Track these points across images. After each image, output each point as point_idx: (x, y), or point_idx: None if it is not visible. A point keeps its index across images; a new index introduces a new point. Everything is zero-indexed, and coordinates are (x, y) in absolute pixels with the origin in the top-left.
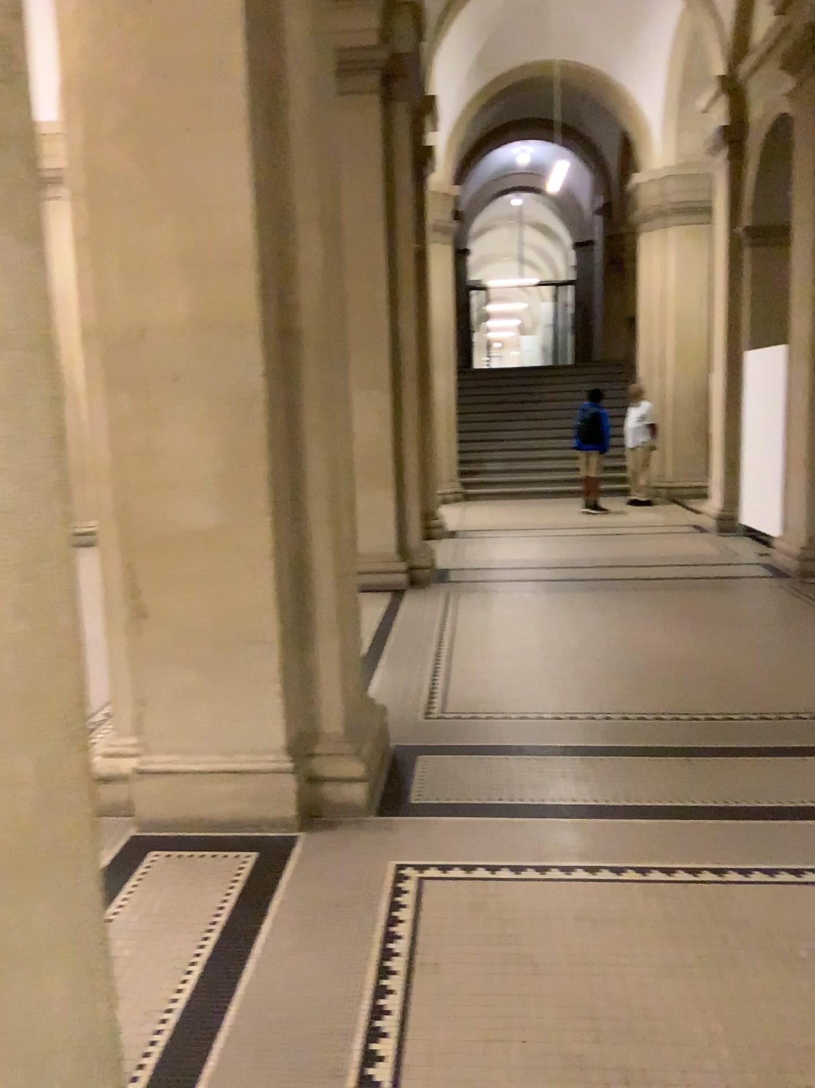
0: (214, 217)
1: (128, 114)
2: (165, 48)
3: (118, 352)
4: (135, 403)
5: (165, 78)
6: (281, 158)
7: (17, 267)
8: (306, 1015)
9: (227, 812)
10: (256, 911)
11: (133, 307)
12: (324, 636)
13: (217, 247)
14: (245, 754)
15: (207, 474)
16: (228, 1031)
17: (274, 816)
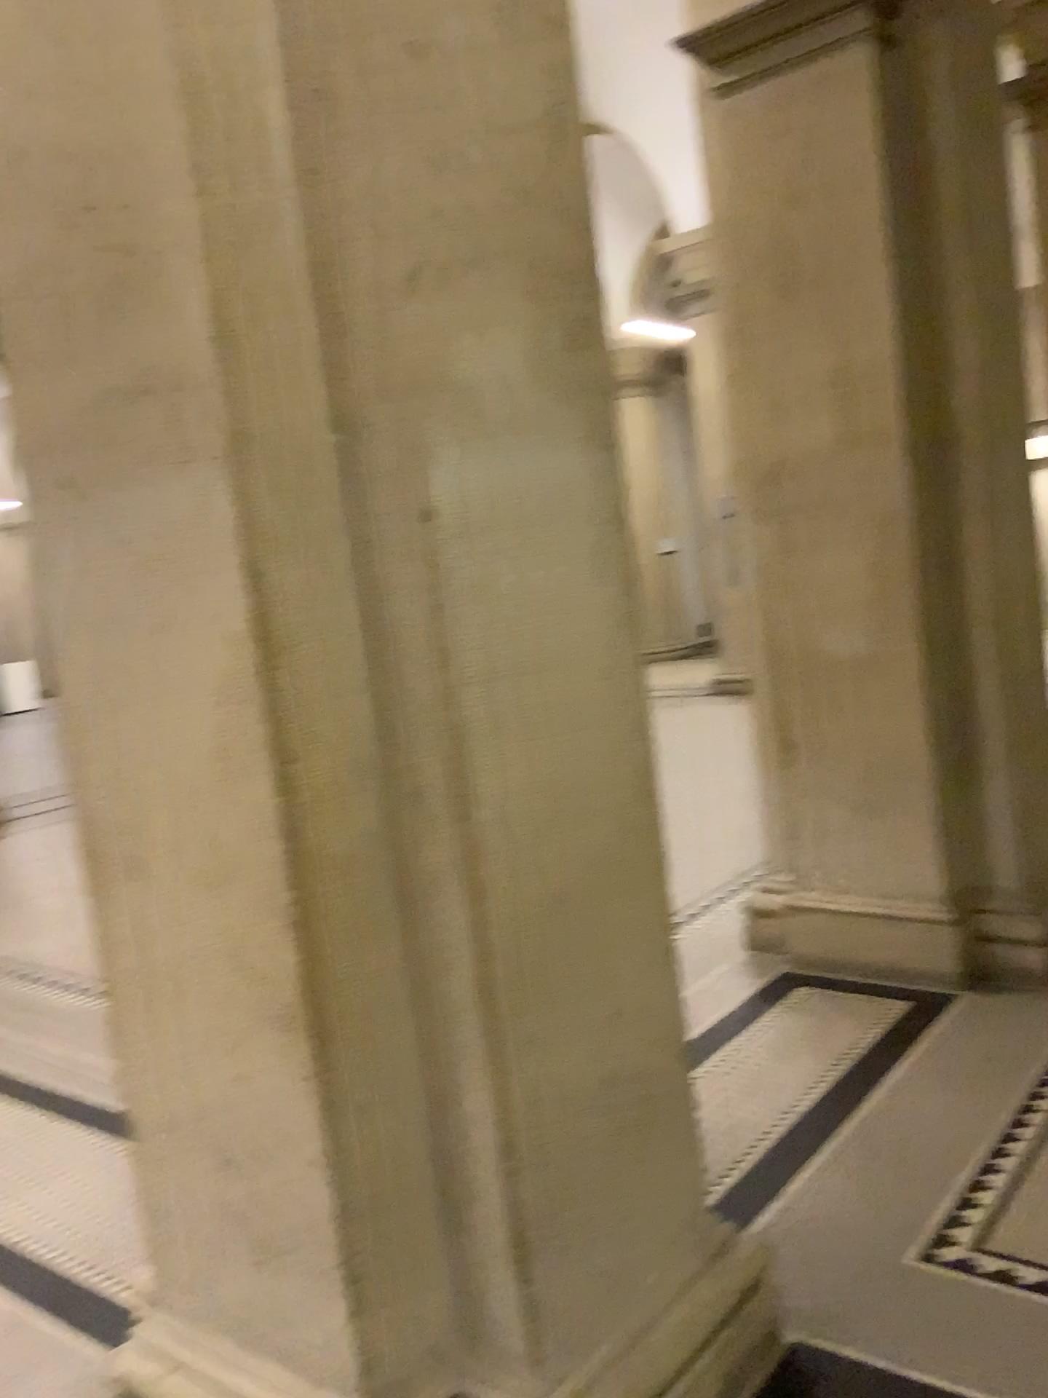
0: (853, 334)
1: (768, 247)
2: (800, 175)
3: (765, 484)
4: (781, 533)
5: (801, 205)
6: (926, 256)
7: (601, 463)
8: (923, 1140)
9: (883, 961)
10: (895, 1052)
11: (777, 438)
12: (994, 777)
13: (857, 365)
14: (901, 900)
15: (853, 601)
16: (841, 1137)
17: (934, 970)
